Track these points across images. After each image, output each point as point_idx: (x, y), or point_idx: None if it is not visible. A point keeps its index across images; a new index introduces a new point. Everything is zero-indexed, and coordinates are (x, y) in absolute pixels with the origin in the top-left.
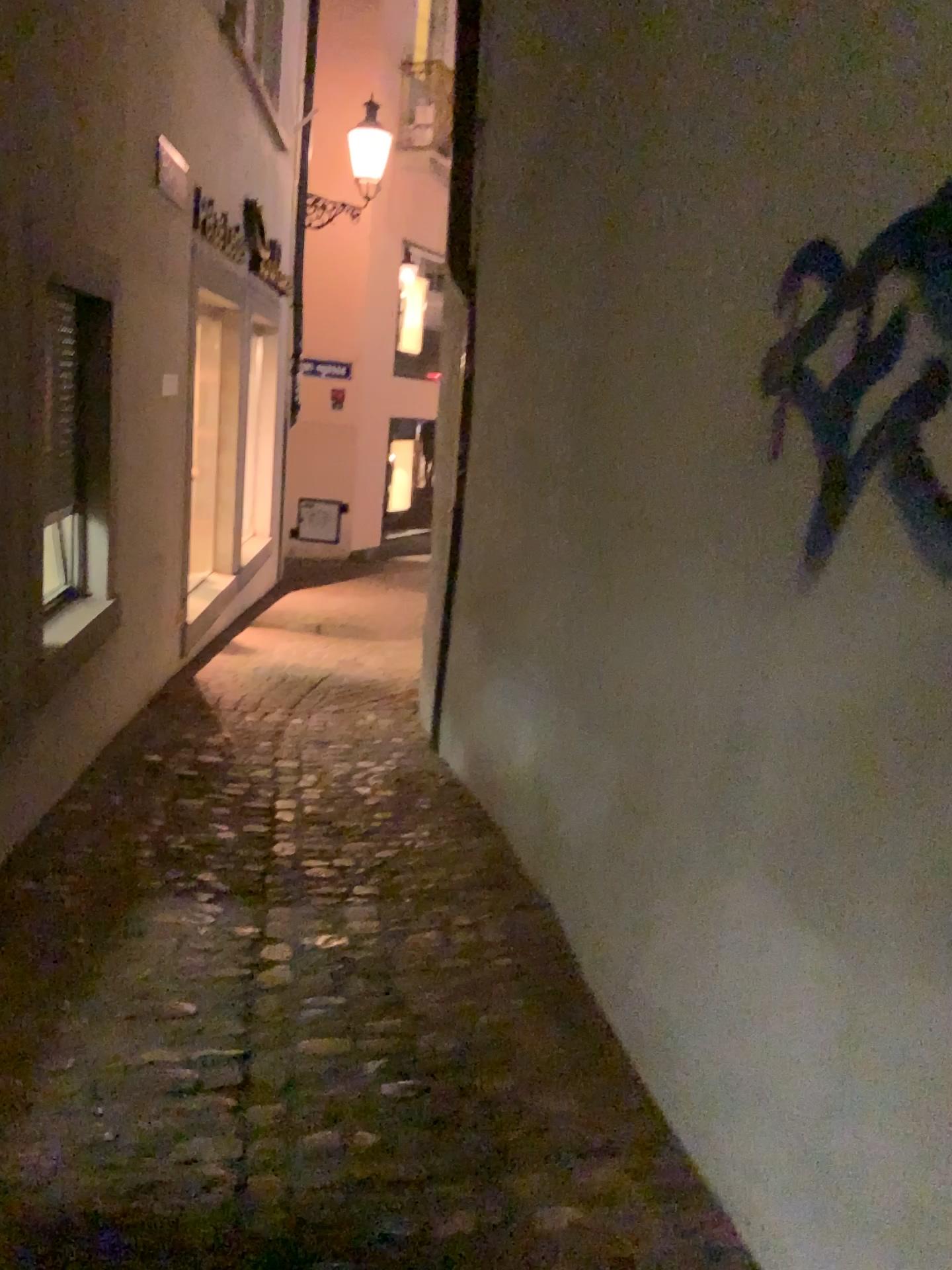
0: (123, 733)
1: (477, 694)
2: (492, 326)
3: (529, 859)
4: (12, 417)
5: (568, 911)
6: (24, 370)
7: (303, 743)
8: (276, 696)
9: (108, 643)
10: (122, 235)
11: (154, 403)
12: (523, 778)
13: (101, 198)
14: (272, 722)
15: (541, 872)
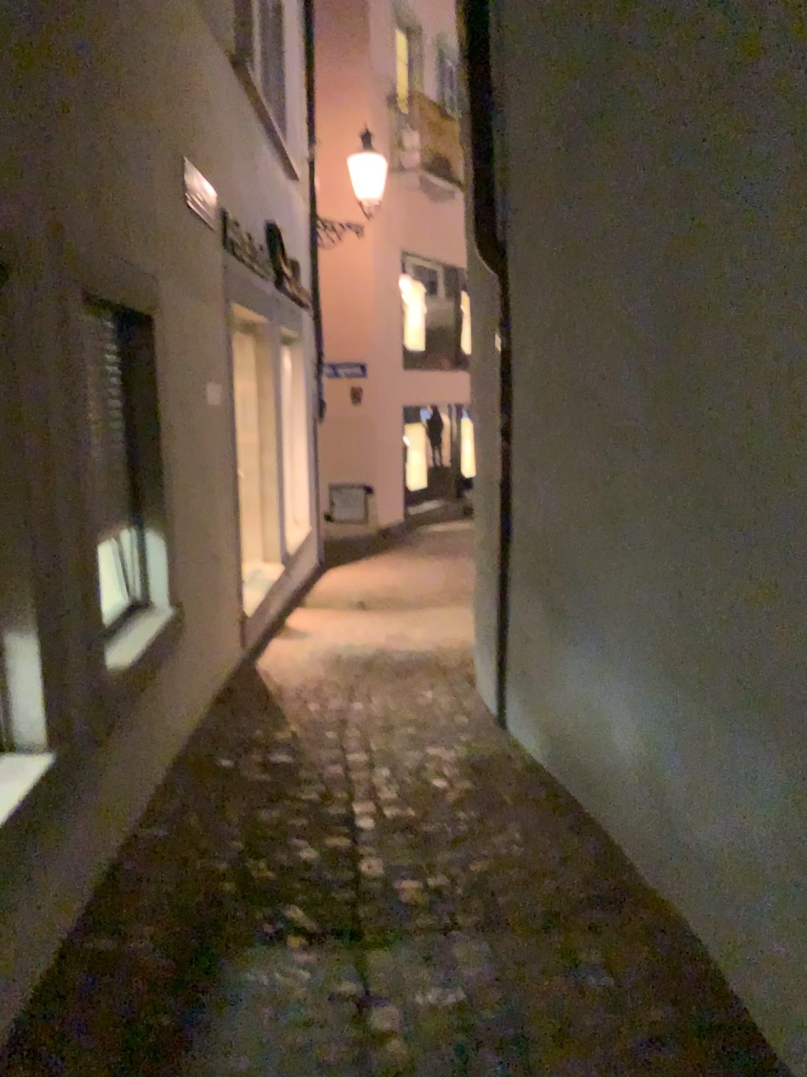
0: (194, 740)
1: (546, 673)
2: (528, 298)
3: (642, 865)
4: (52, 437)
5: (713, 939)
6: (61, 387)
7: (370, 733)
8: (336, 682)
9: (173, 655)
10: (156, 248)
11: (199, 412)
12: (621, 770)
13: (132, 211)
14: (337, 712)
15: (663, 884)
